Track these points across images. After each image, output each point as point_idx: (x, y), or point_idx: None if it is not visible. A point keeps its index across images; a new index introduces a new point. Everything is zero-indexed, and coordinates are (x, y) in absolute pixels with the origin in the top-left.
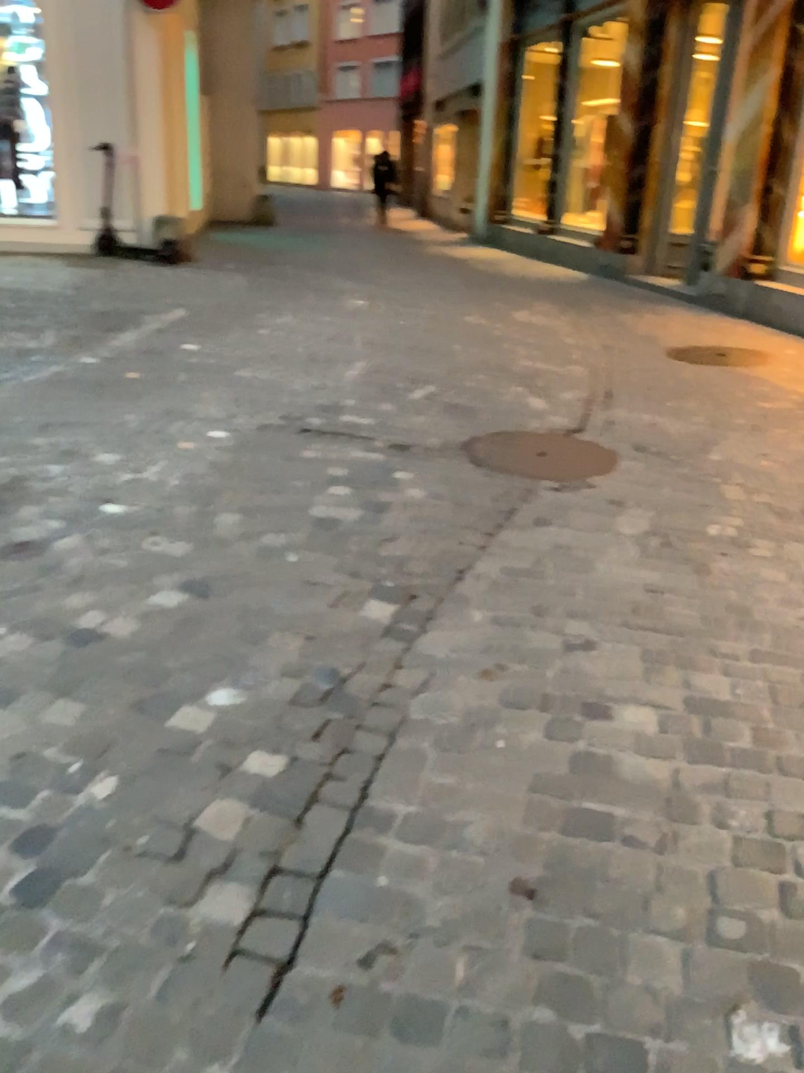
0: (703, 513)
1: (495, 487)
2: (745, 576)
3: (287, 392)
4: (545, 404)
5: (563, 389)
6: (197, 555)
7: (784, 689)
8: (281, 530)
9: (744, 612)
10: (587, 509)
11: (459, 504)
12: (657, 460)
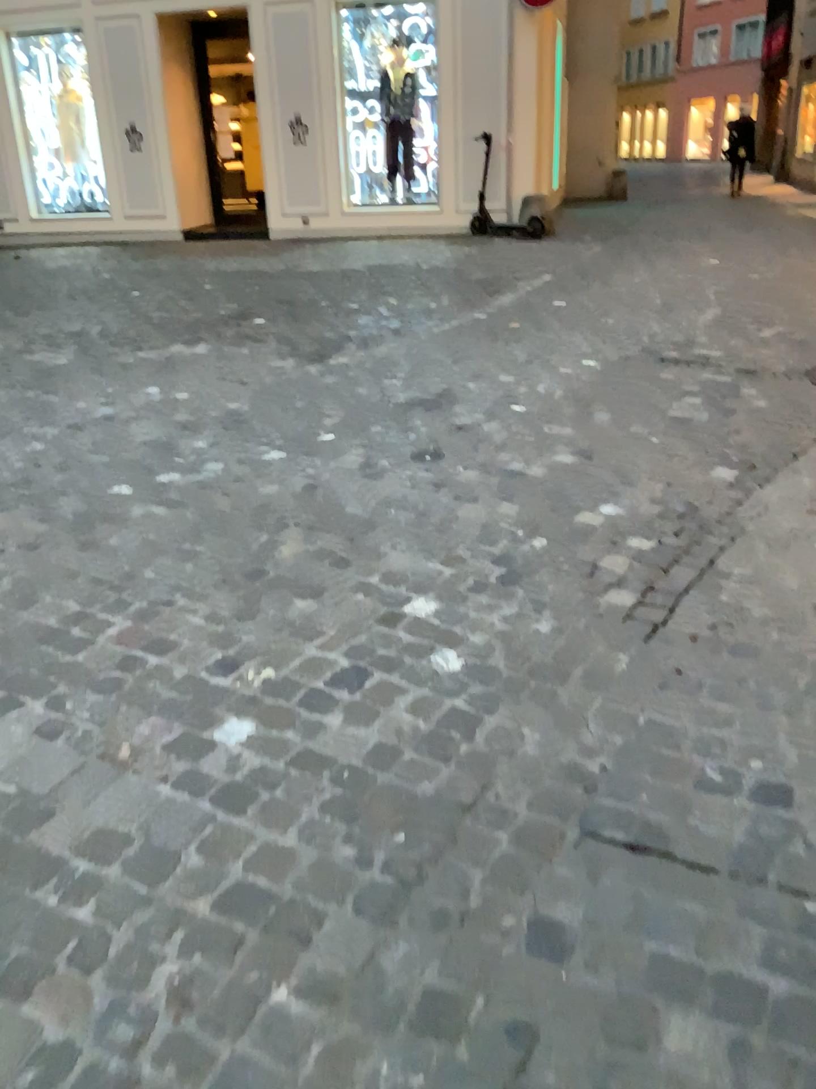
0: None
1: None
2: None
3: (644, 334)
4: None
5: None
6: (582, 435)
7: None
8: (644, 423)
9: None
10: None
11: (796, 413)
12: None
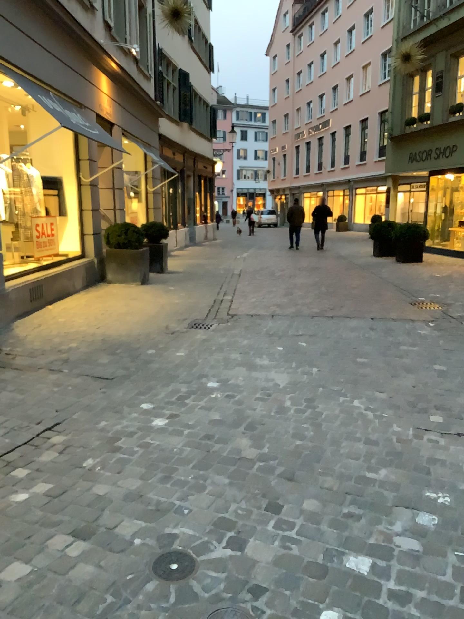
0: None
1: None
2: None
3: None
4: None
5: None
6: None
7: None
8: None
9: None
10: None
11: None
12: None
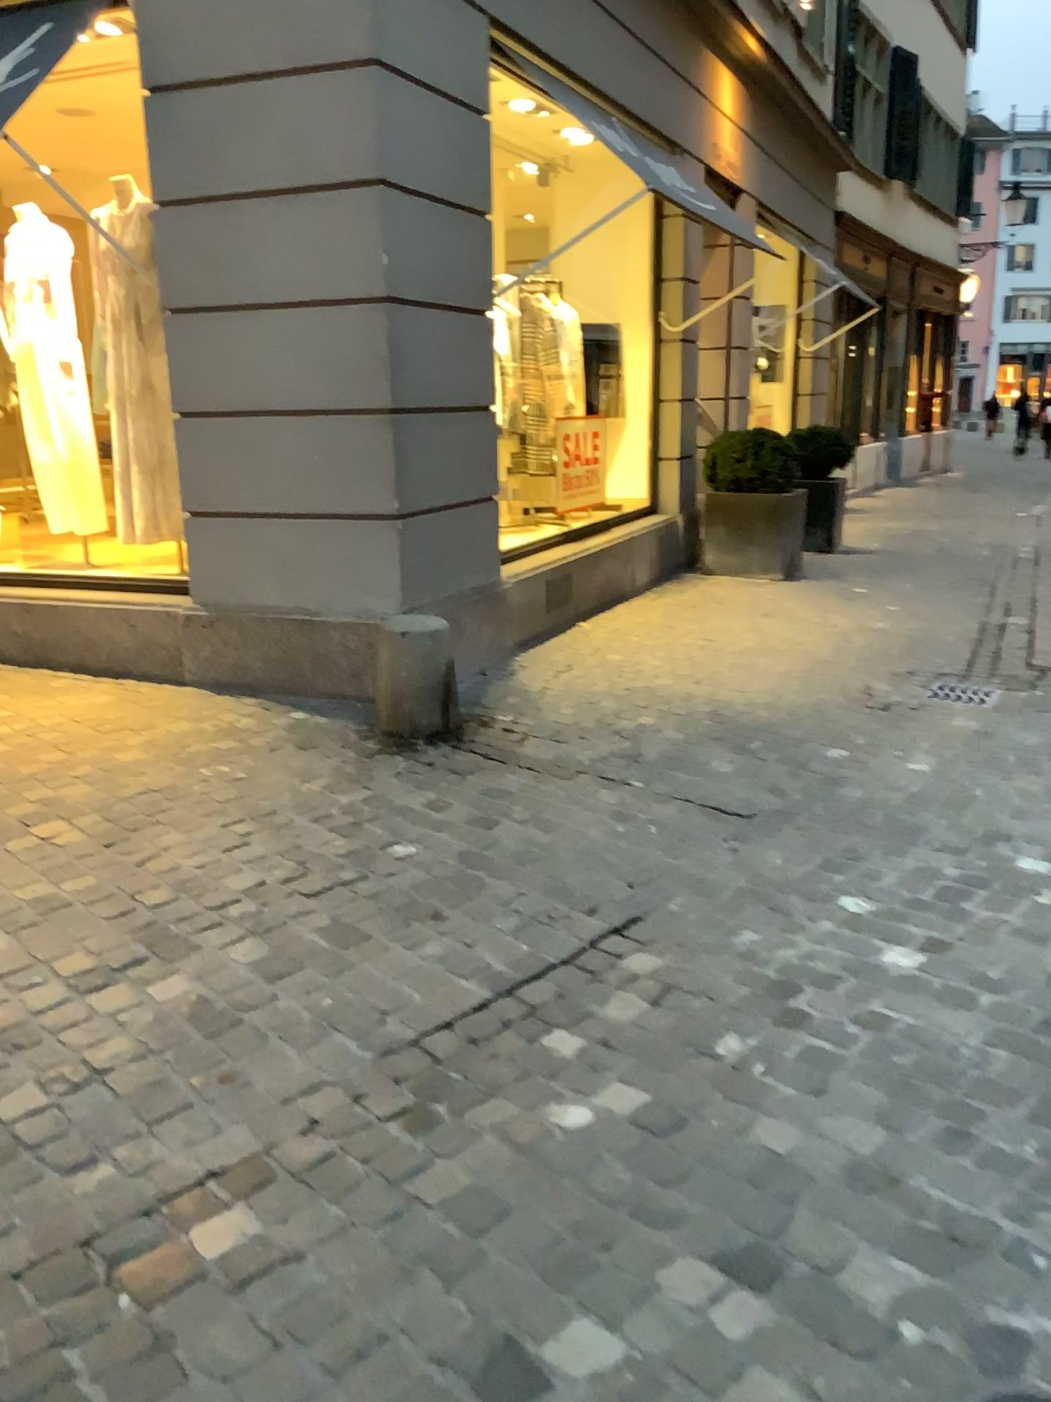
0: None
1: None
2: None
3: None
4: None
5: None
6: None
7: None
8: None
9: None
10: None
11: None
12: None
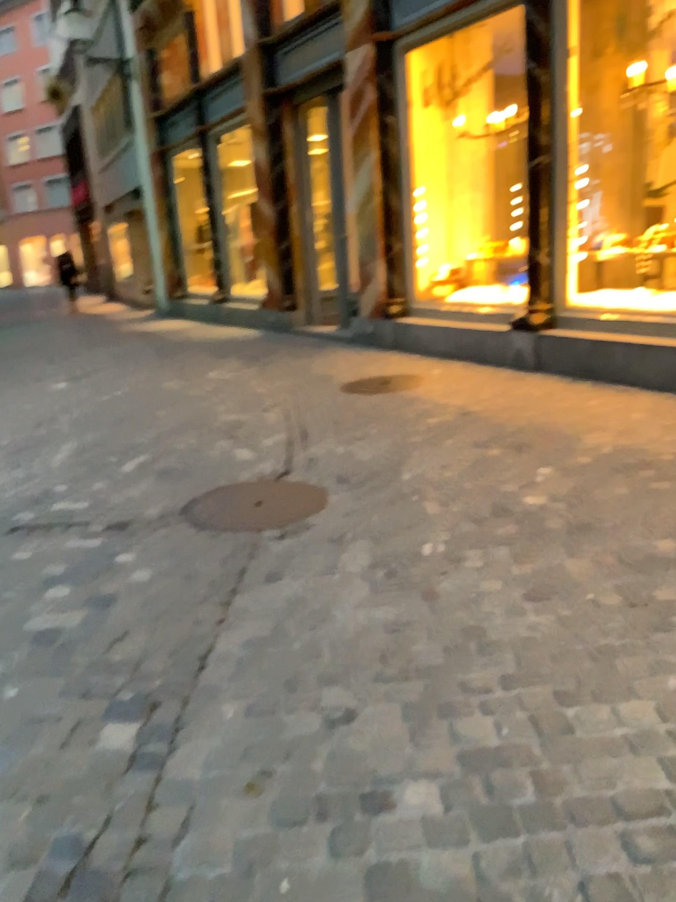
0: (415, 534)
1: (220, 551)
2: (470, 593)
3: None
4: (251, 453)
5: (264, 436)
6: None
7: (546, 716)
8: None
9: (482, 634)
10: (311, 554)
11: (187, 579)
12: (361, 489)
